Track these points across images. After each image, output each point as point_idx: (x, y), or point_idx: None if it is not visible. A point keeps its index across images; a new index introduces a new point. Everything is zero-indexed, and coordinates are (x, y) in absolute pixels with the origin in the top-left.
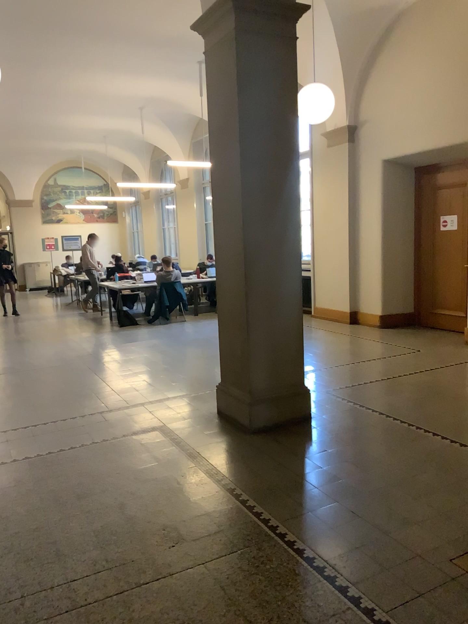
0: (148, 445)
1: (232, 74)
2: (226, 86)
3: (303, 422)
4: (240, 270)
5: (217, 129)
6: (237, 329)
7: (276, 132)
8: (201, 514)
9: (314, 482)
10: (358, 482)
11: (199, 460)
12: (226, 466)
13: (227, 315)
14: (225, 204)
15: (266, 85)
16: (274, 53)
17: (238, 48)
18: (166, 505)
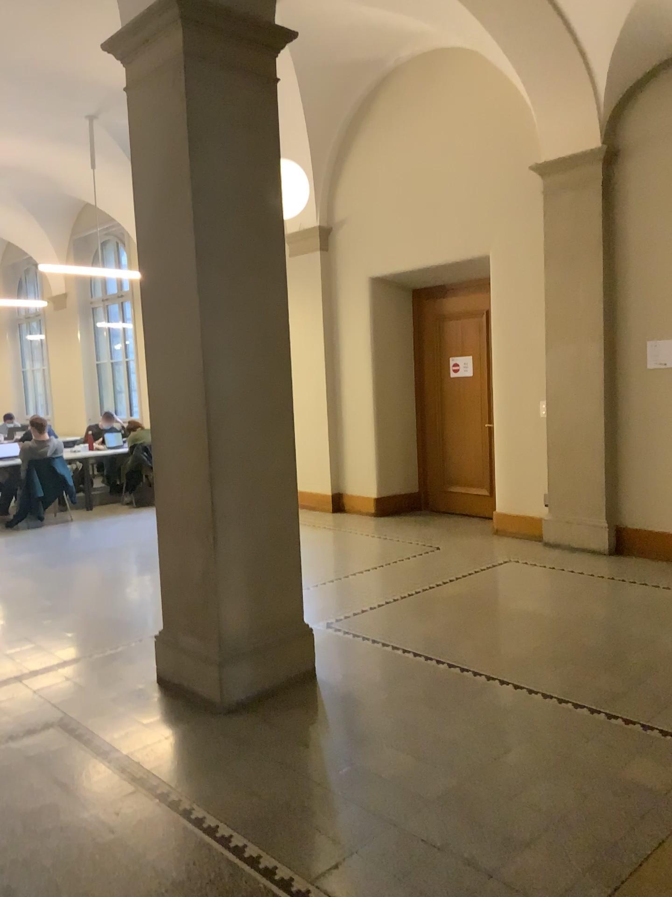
0: (42, 757)
1: (180, 125)
2: (169, 144)
3: (303, 683)
4: (197, 442)
5: (153, 213)
6: (192, 539)
7: (251, 223)
8: (168, 886)
9: (349, 791)
10: (417, 781)
11: (142, 773)
12: (193, 779)
13: (176, 516)
14: (172, 333)
15: (233, 149)
16: (244, 100)
17: (190, 85)
18: (97, 877)
